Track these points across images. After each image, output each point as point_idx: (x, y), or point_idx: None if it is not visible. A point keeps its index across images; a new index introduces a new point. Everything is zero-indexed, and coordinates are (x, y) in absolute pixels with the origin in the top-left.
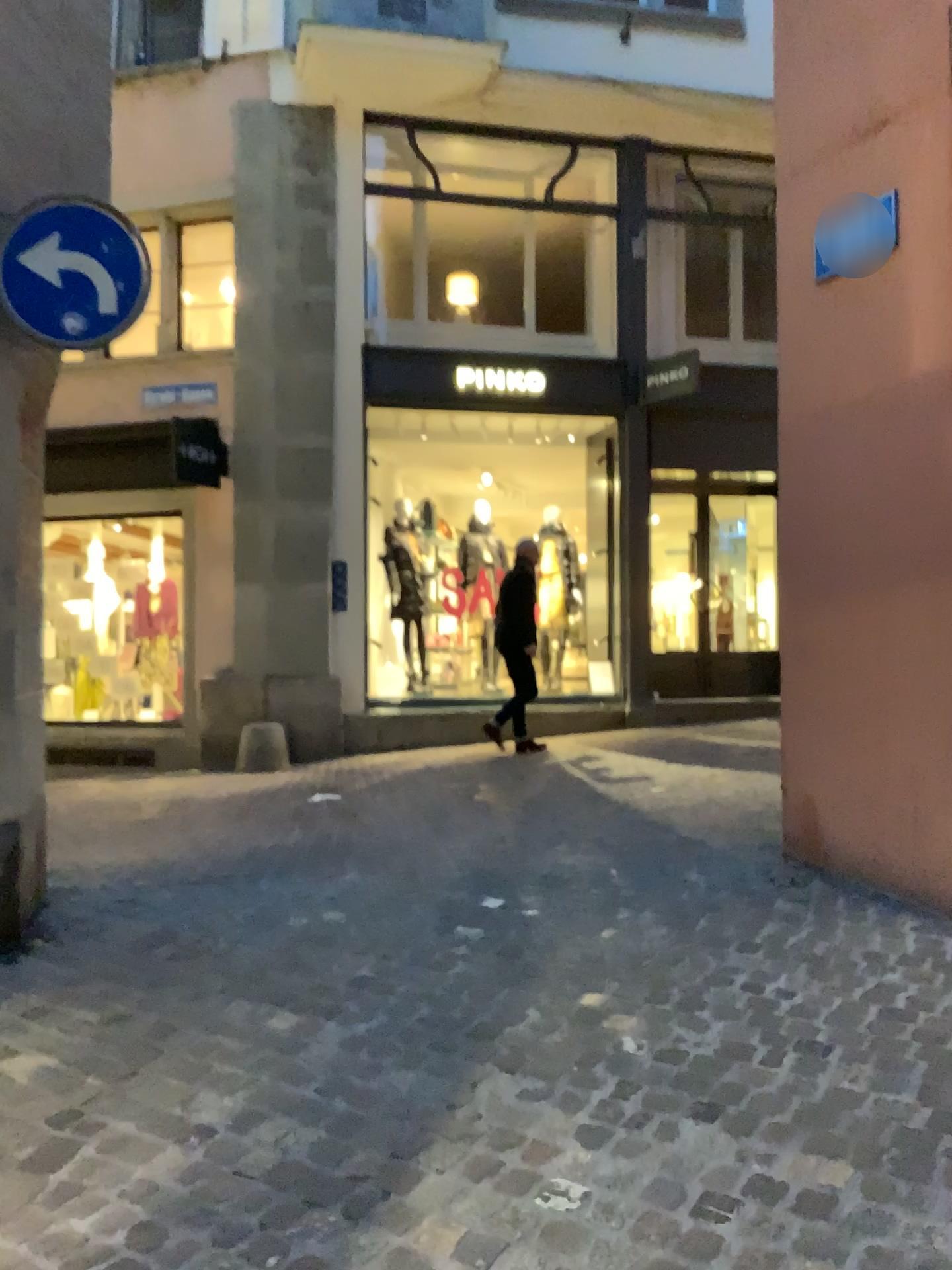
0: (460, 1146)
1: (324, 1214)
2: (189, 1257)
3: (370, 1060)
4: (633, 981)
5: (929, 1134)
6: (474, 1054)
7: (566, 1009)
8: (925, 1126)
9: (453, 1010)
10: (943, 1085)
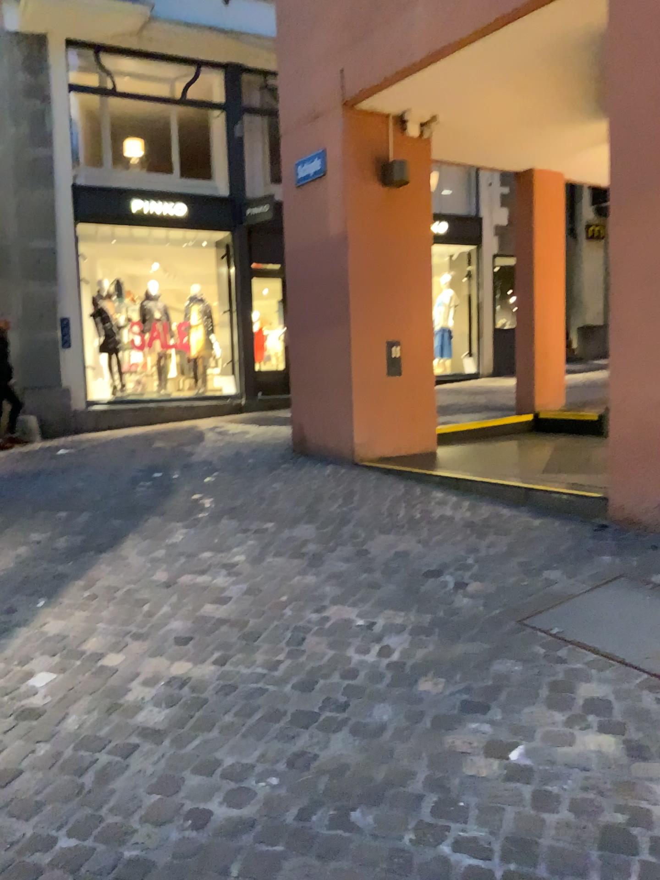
0: (138, 532)
1: (89, 549)
2: (41, 561)
3: (102, 518)
4: (213, 491)
5: (304, 514)
6: (144, 512)
7: (183, 499)
8: (303, 512)
9: (136, 503)
10: (315, 504)
